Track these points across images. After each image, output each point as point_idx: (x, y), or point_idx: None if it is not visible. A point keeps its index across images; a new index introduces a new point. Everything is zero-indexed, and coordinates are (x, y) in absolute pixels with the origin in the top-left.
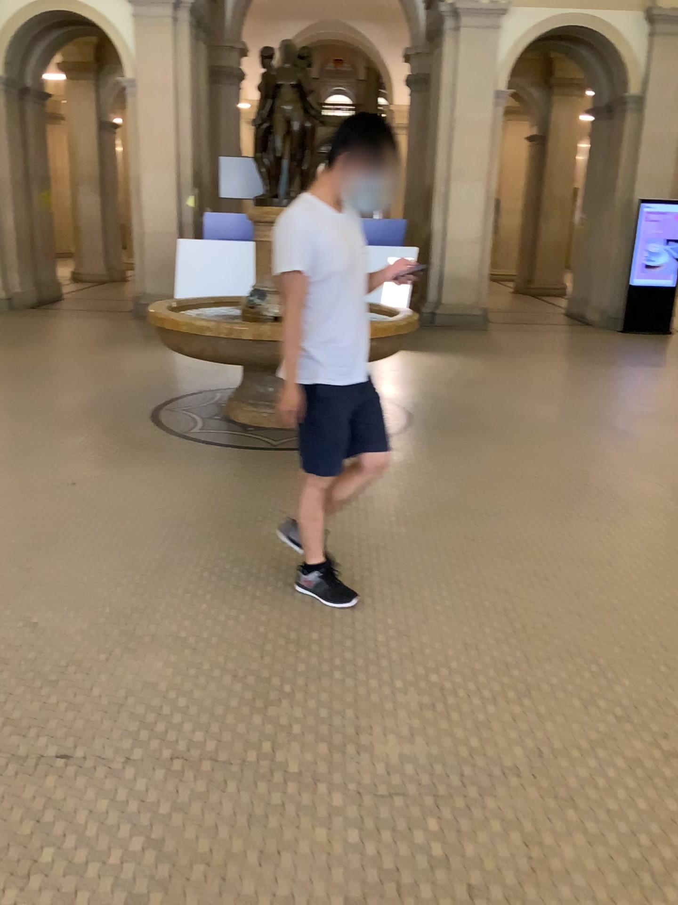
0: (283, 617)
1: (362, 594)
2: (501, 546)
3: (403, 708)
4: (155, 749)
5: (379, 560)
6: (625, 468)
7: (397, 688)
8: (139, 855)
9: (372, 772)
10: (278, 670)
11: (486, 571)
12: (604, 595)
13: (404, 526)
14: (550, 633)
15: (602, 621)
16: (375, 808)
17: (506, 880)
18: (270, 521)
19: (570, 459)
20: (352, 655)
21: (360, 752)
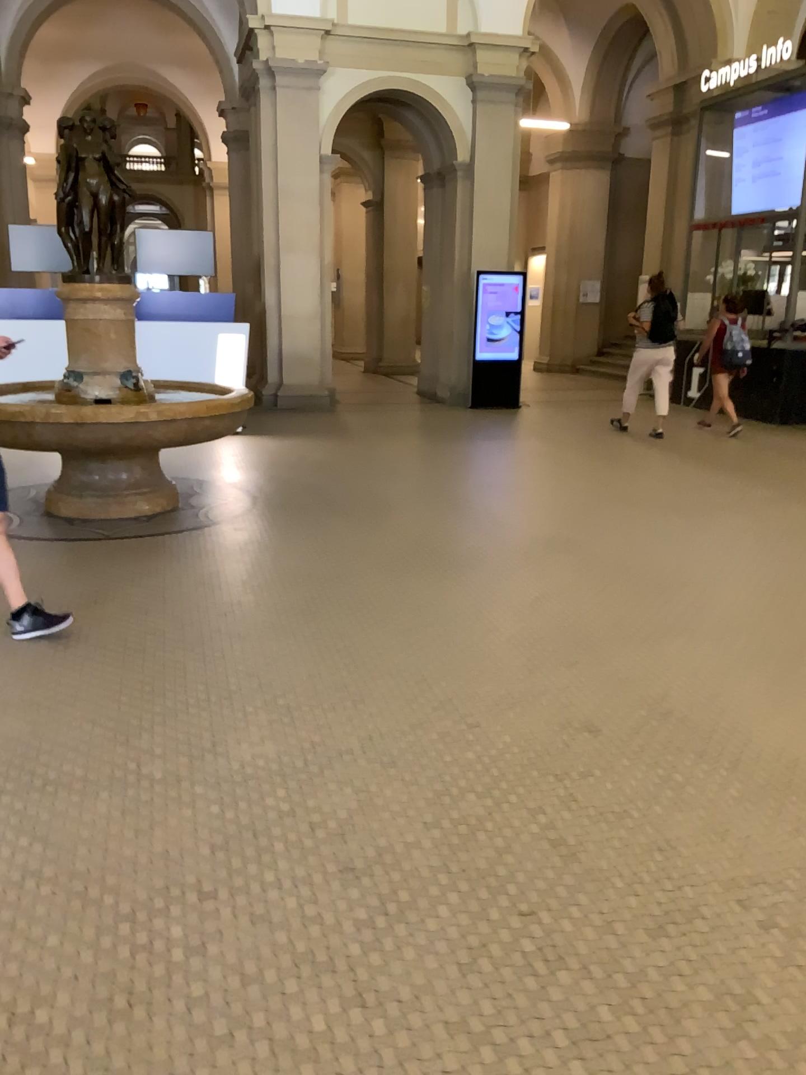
0: (134, 678)
1: (210, 652)
2: (342, 603)
3: (254, 729)
4: (23, 785)
5: (226, 625)
6: (462, 529)
7: (247, 716)
8: (24, 852)
9: (228, 774)
10: (134, 717)
11: (329, 623)
12: (434, 630)
13: (250, 595)
14: (385, 662)
15: (431, 650)
16: (232, 795)
17: (340, 821)
18: (110, 603)
19: (411, 525)
20: (204, 698)
21: (216, 762)
